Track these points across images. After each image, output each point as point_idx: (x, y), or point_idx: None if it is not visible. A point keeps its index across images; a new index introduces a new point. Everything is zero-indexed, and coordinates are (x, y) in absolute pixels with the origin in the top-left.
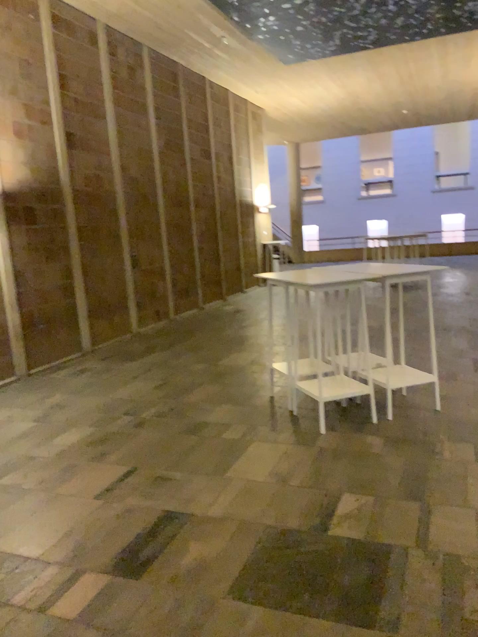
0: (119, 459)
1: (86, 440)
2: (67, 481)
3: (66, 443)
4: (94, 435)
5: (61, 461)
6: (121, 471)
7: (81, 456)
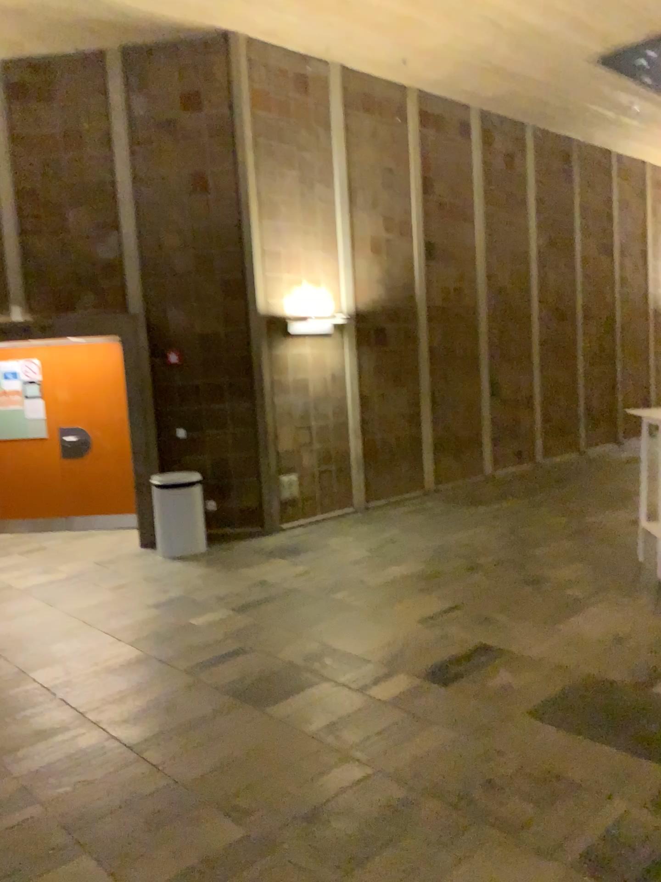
0: (449, 595)
1: (417, 575)
2: (395, 606)
3: (397, 574)
4: (427, 571)
5: (391, 588)
6: (449, 605)
7: (411, 587)
